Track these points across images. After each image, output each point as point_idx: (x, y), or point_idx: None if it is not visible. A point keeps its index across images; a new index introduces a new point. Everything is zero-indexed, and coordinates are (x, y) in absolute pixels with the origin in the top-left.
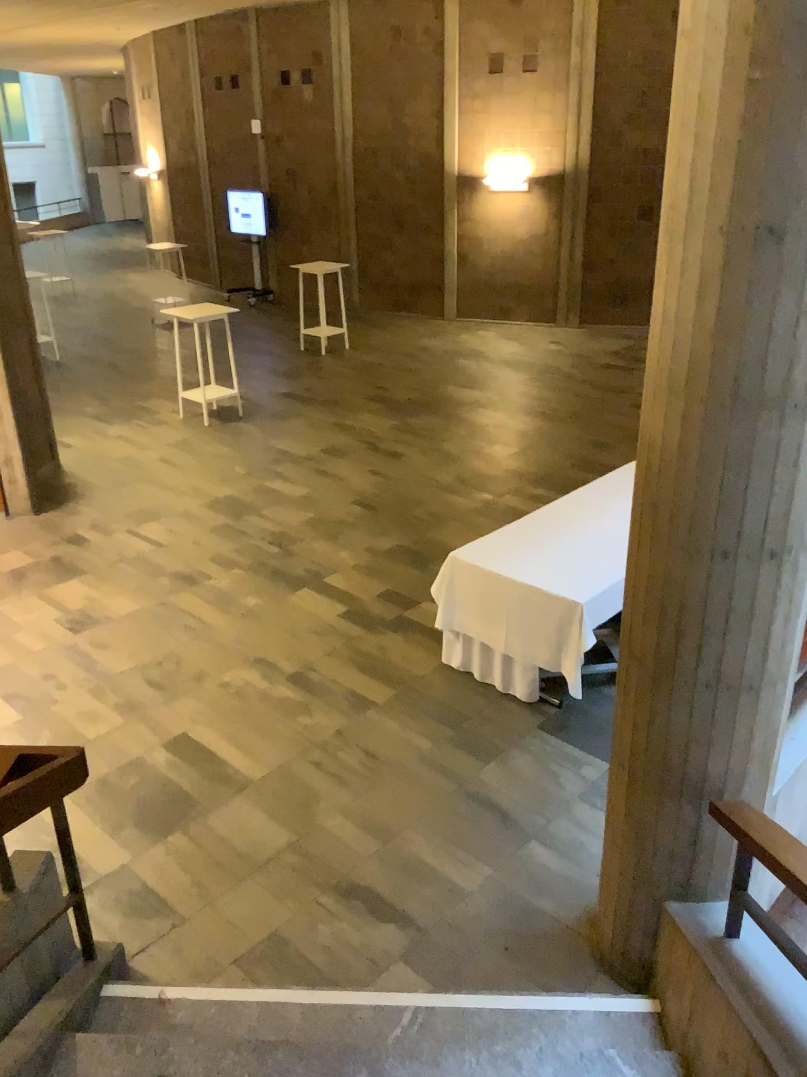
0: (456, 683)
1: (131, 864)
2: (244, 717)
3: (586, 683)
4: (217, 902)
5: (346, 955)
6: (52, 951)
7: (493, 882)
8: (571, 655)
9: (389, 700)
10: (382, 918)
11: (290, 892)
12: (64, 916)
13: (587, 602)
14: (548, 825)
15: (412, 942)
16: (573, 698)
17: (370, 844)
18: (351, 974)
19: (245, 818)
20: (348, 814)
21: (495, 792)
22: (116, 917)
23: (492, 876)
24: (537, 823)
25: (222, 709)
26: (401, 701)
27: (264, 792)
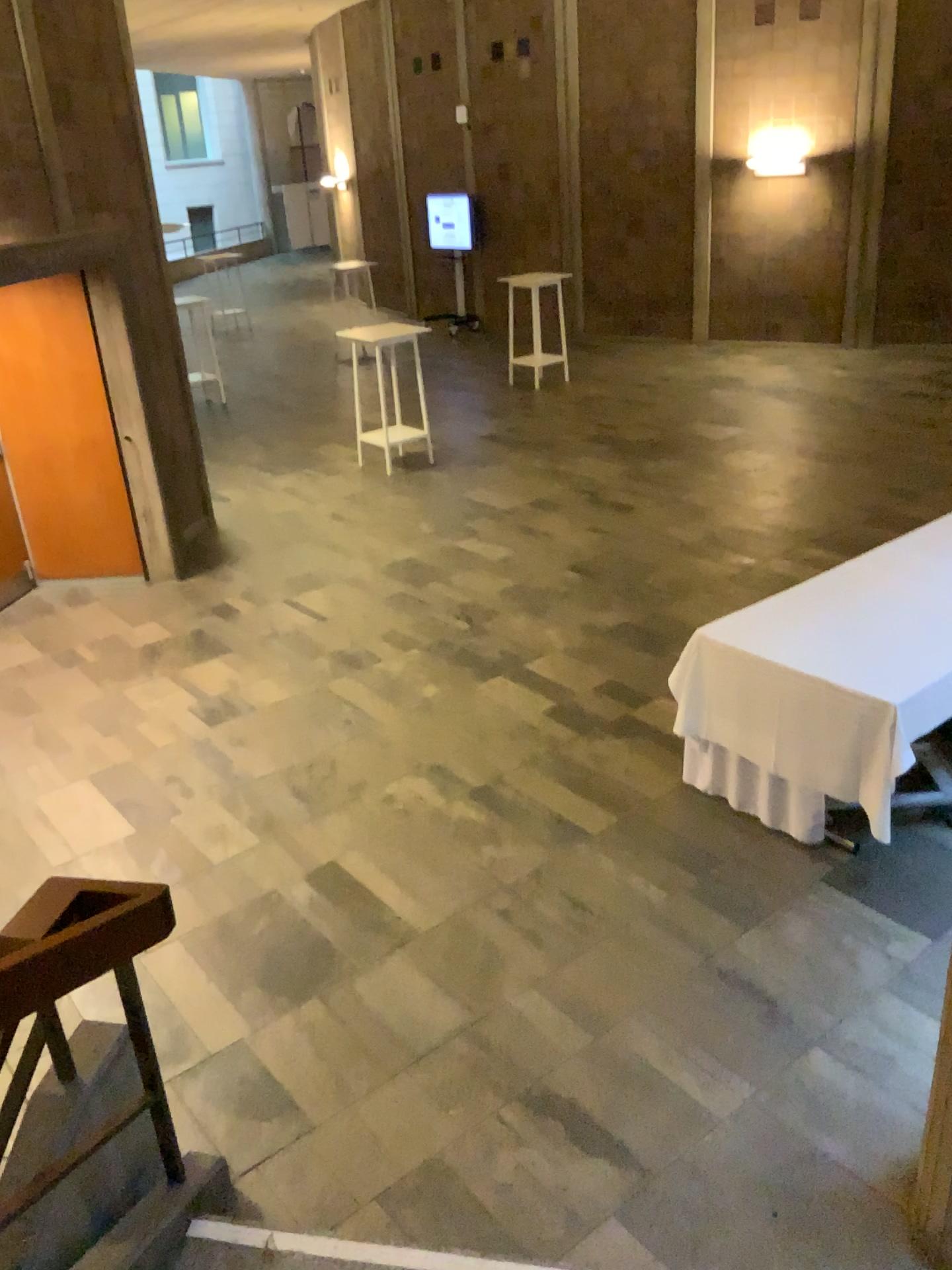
0: (701, 809)
1: (248, 1041)
2: (412, 843)
3: (891, 819)
4: (358, 1105)
5: (534, 1202)
6: (121, 1167)
7: (755, 1108)
8: (872, 777)
9: (608, 829)
10: (589, 1150)
11: (460, 1098)
12: (138, 1119)
13: (897, 702)
14: (836, 1026)
15: (631, 1192)
16: (872, 839)
17: (574, 1035)
18: (540, 1236)
19: (405, 985)
20: (546, 988)
21: (756, 970)
22: (220, 1117)
23: (751, 1098)
24: (820, 1021)
25: (384, 831)
26: (624, 831)
27: (432, 949)
